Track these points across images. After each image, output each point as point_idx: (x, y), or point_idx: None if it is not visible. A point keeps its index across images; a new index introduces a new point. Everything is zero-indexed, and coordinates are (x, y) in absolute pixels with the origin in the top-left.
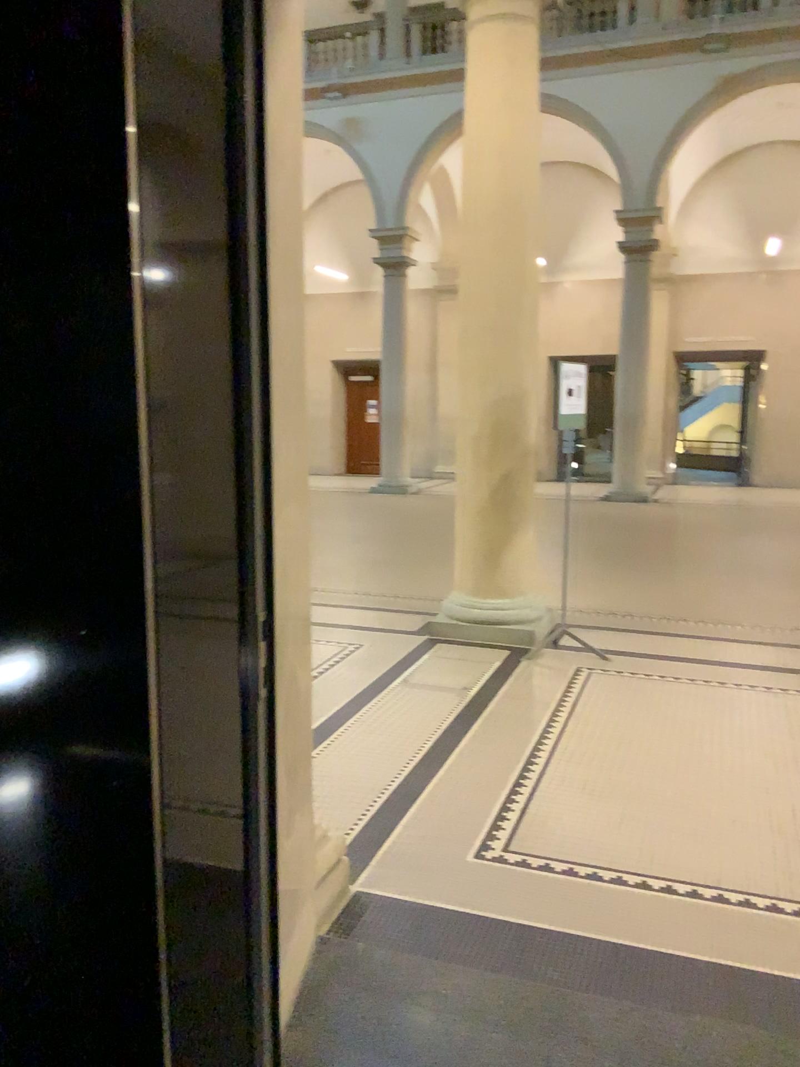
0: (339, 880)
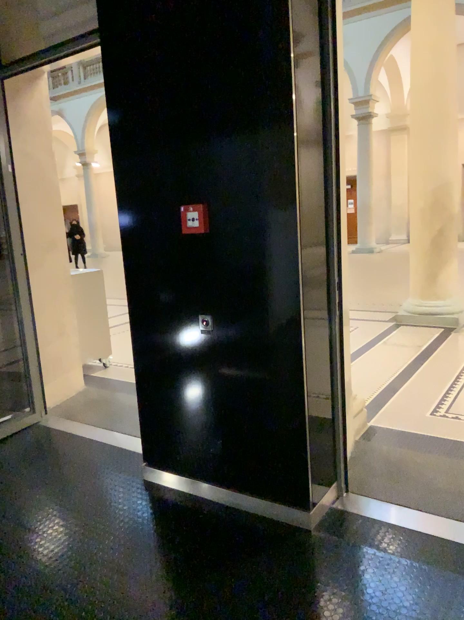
0: (363, 417)
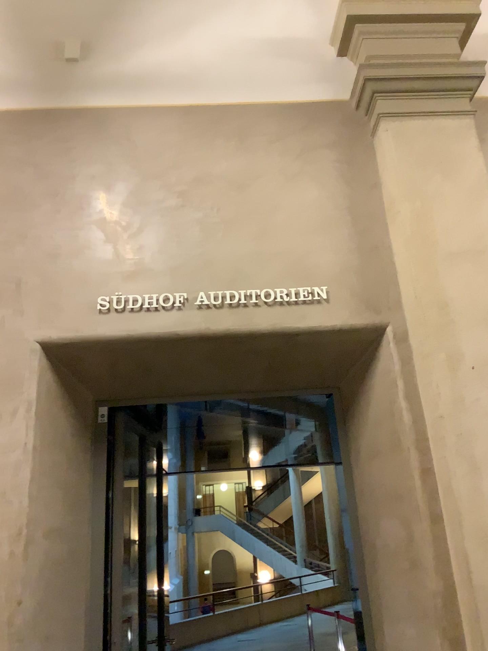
0: None
